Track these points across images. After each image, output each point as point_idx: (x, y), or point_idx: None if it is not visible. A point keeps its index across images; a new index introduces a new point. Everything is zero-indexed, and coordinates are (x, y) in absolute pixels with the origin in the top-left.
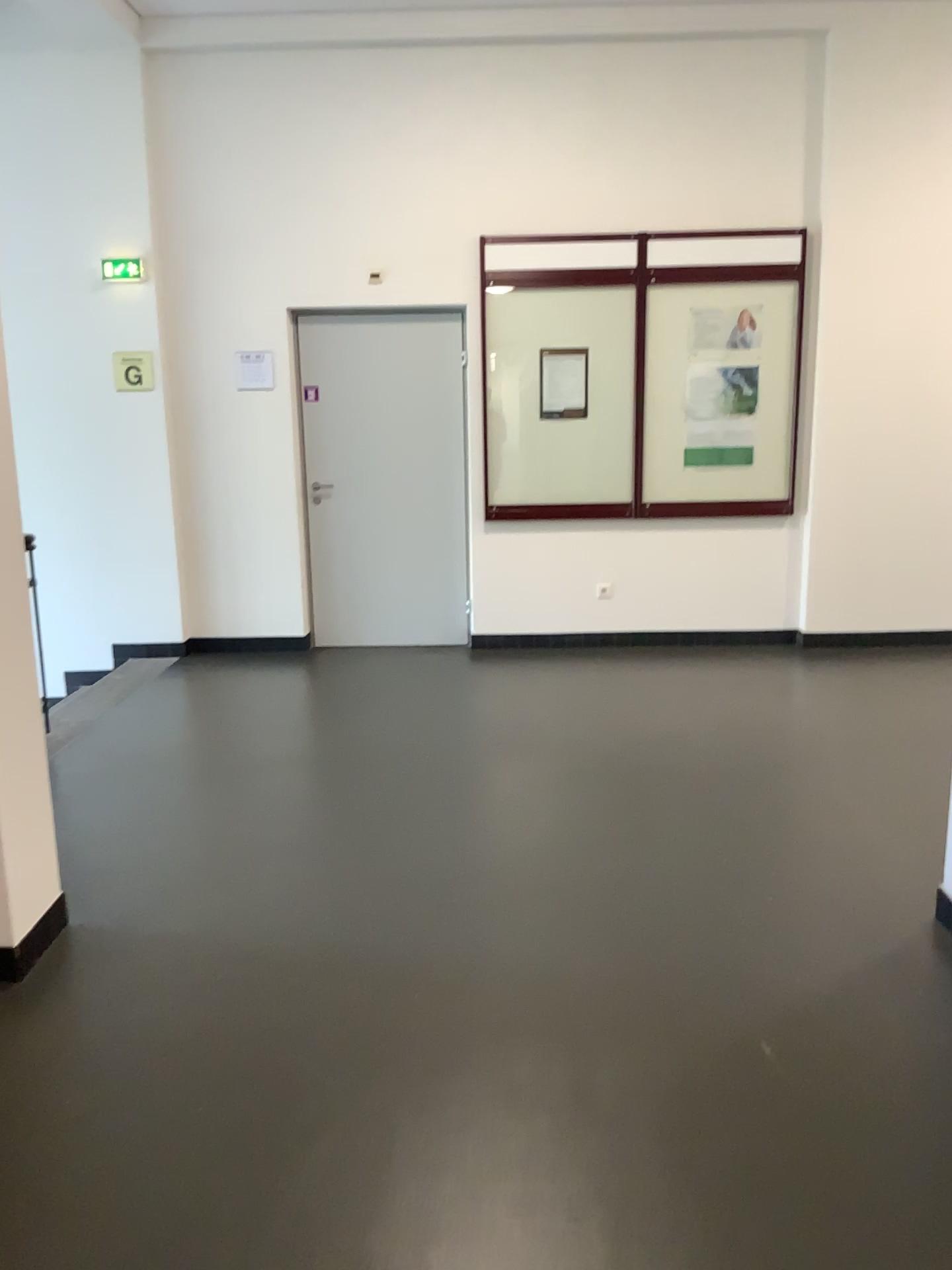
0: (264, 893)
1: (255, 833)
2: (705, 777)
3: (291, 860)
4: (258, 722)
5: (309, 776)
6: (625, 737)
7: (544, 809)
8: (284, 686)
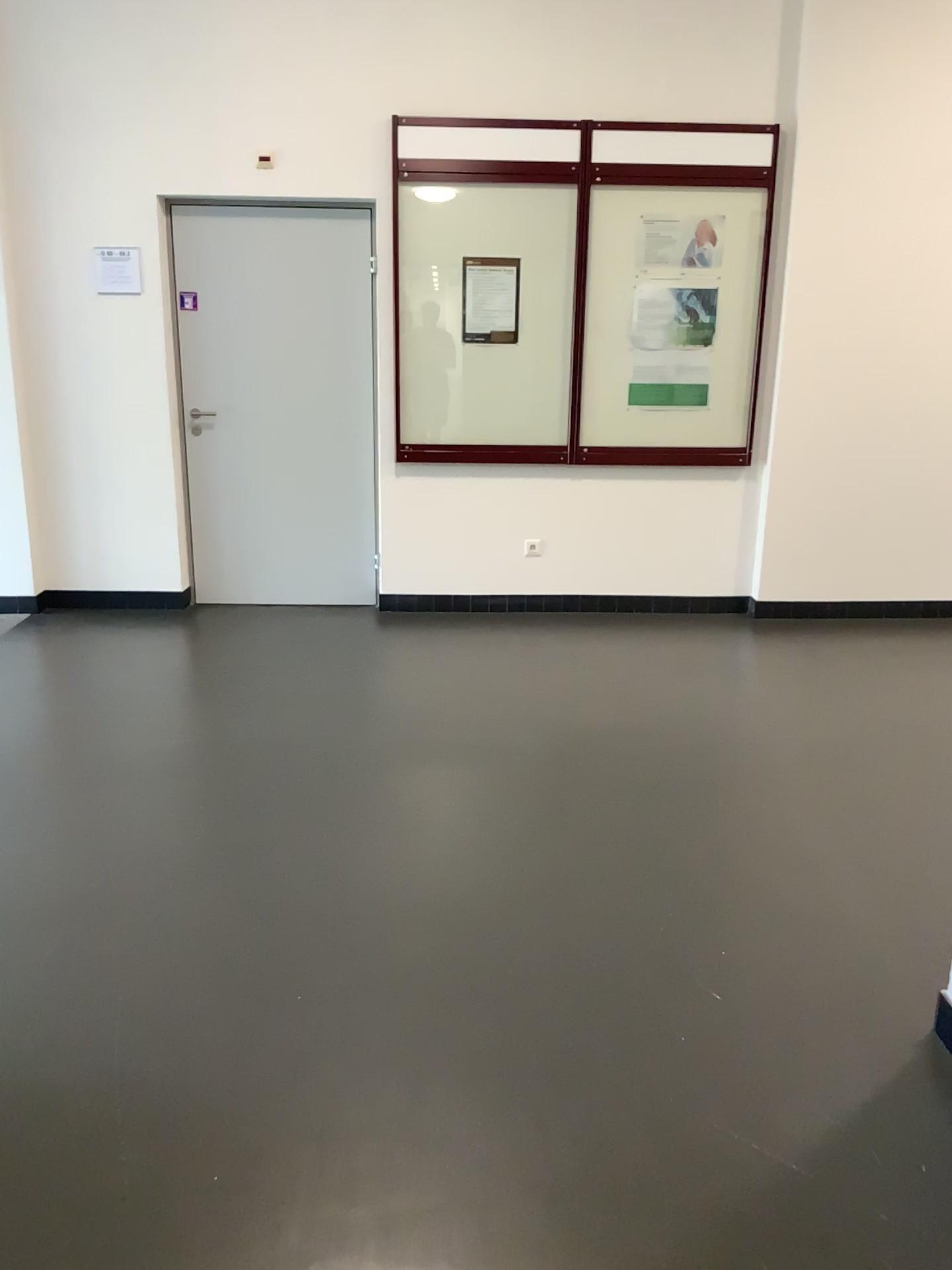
0: (39, 985)
1: (53, 882)
2: (639, 798)
3: (90, 926)
4: (100, 708)
5: (146, 790)
6: (545, 737)
7: (435, 846)
8: (144, 658)
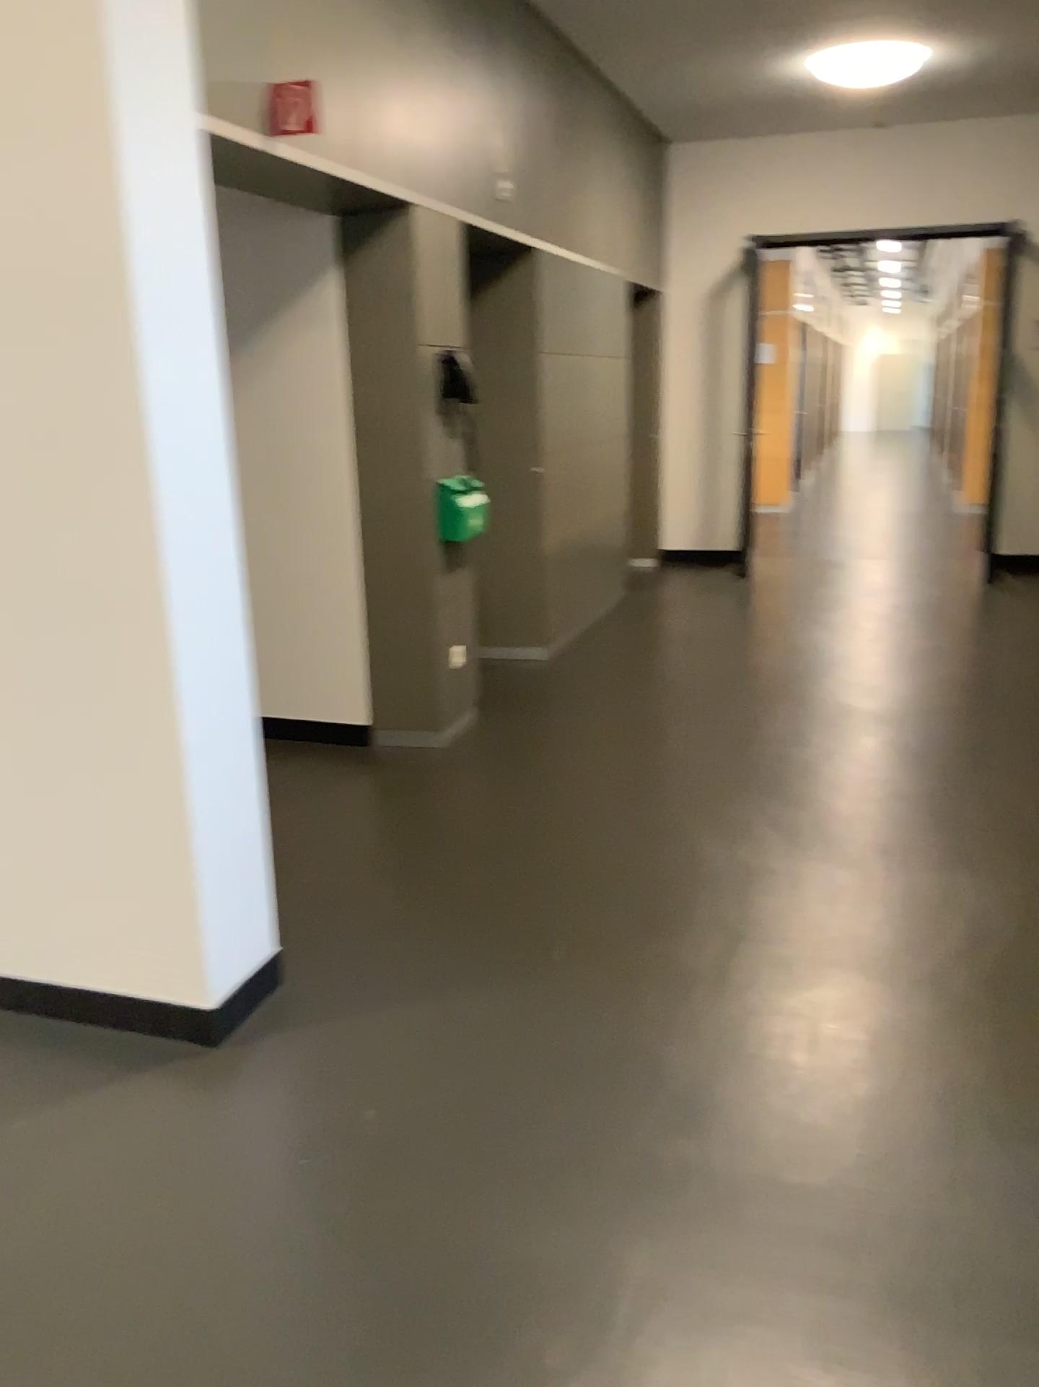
0: None
1: None
2: None
3: None
4: None
5: None
6: None
7: None
8: None
